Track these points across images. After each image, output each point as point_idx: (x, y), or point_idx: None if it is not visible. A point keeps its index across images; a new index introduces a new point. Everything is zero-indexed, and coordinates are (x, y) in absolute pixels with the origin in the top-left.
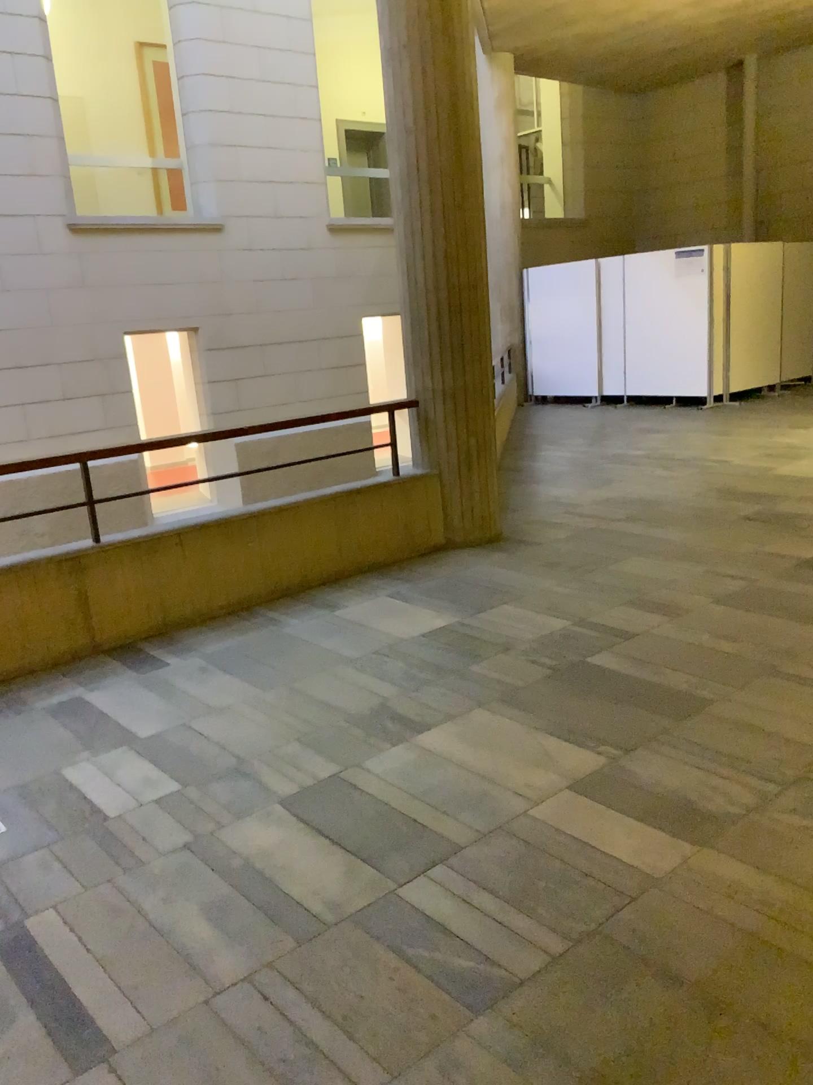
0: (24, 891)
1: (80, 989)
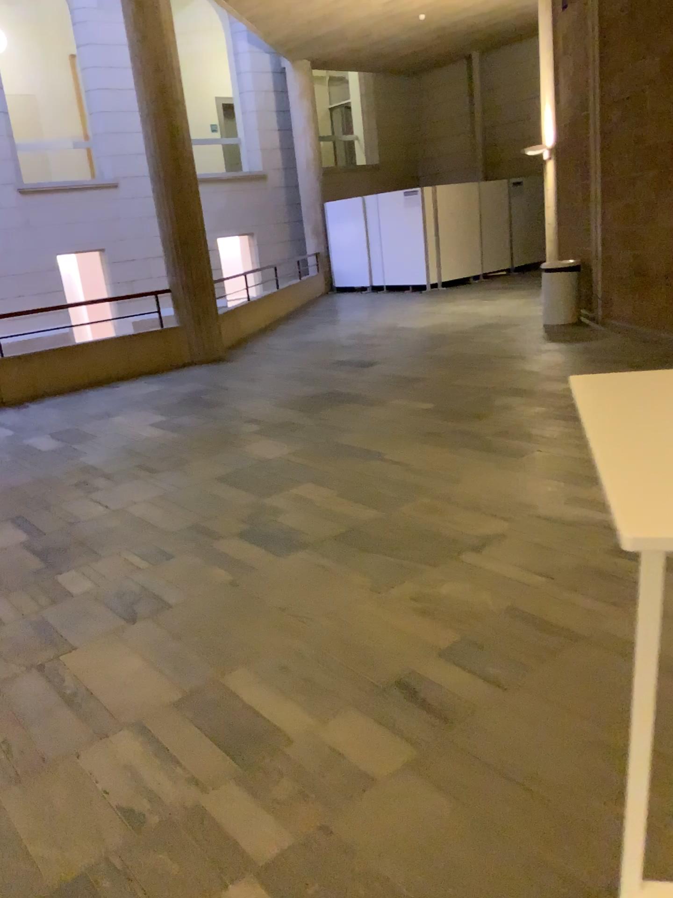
0: None
1: None
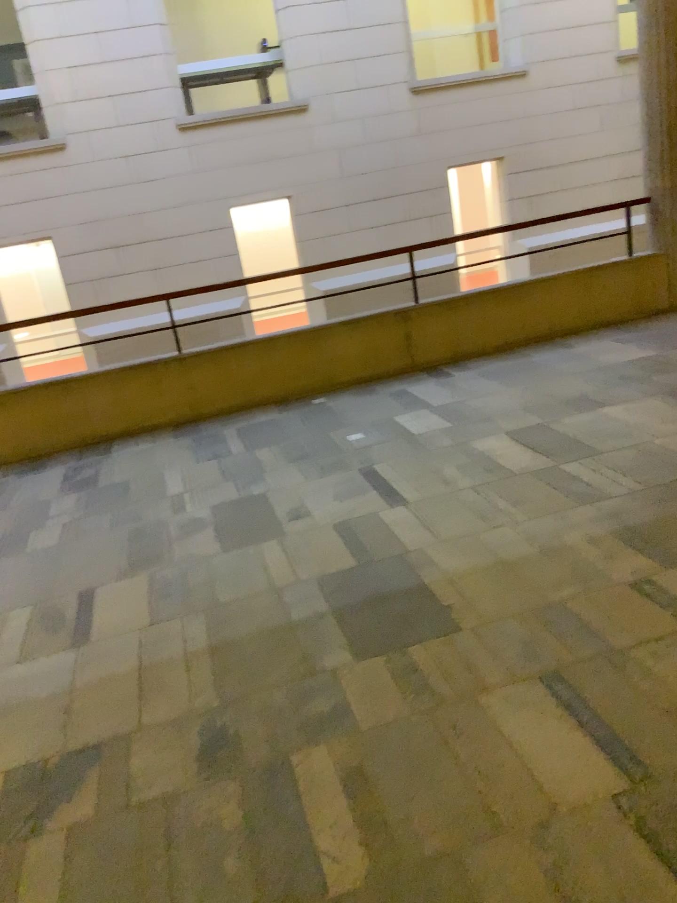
0: (372, 455)
1: (396, 484)
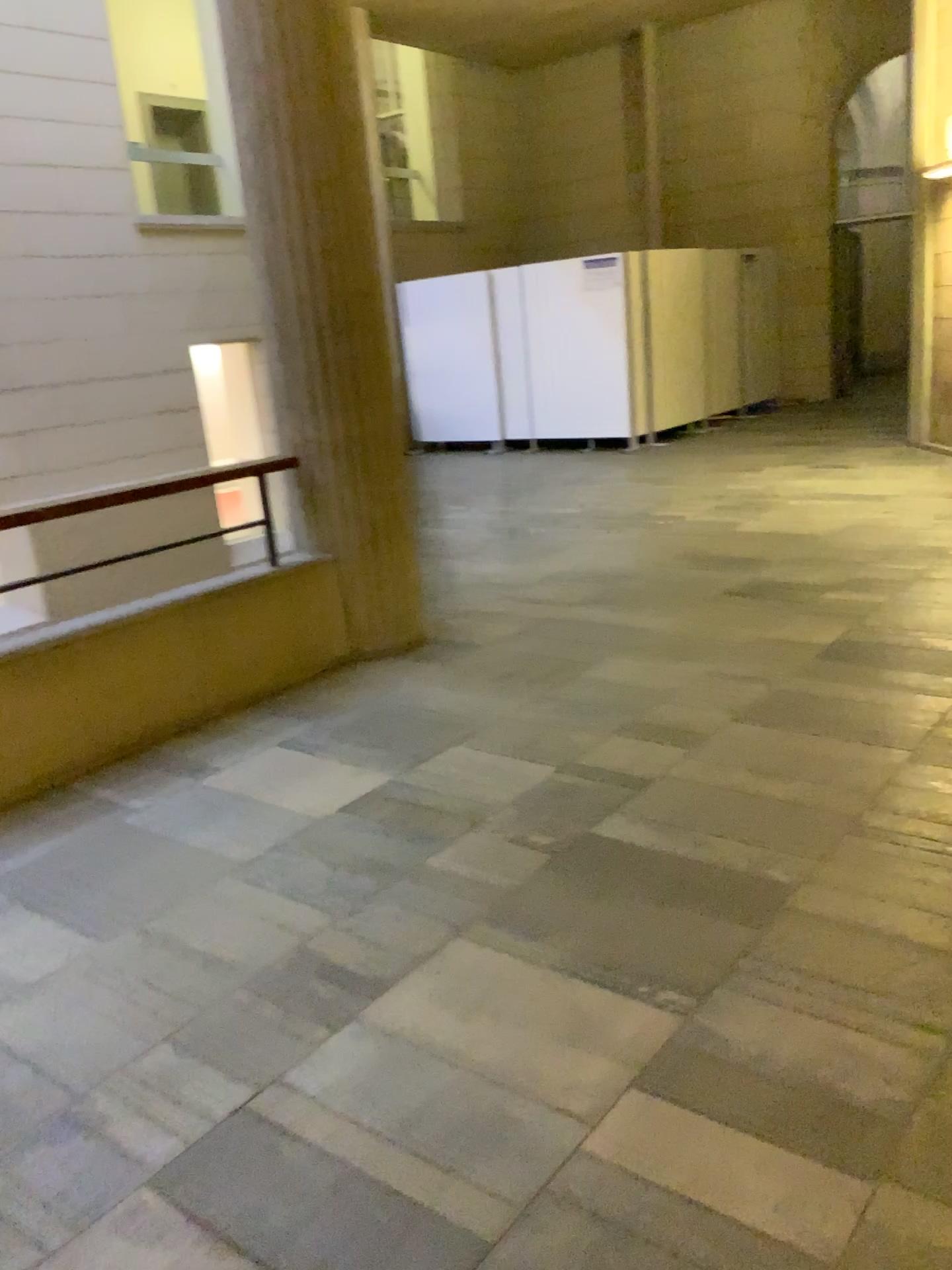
0: None
1: None
